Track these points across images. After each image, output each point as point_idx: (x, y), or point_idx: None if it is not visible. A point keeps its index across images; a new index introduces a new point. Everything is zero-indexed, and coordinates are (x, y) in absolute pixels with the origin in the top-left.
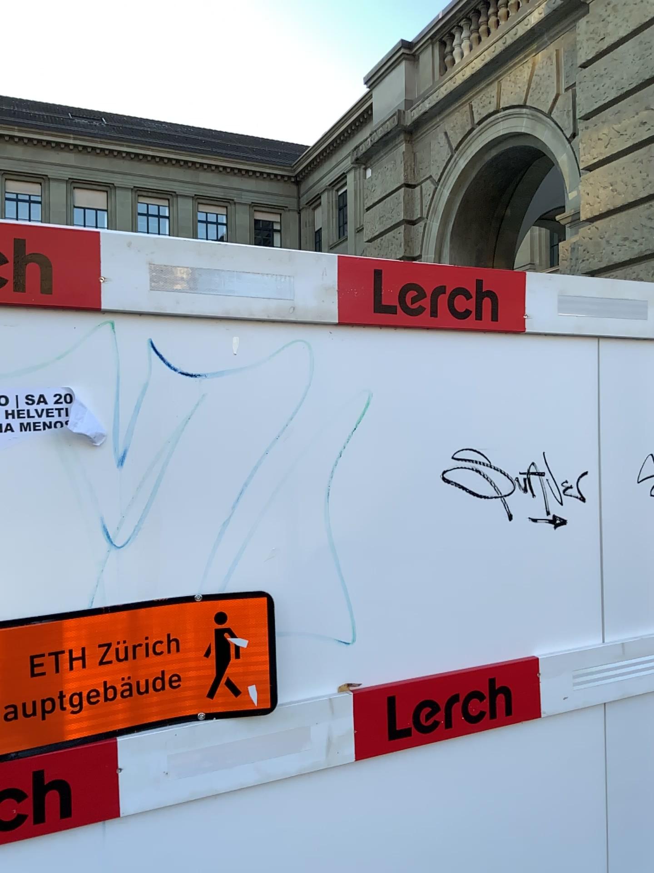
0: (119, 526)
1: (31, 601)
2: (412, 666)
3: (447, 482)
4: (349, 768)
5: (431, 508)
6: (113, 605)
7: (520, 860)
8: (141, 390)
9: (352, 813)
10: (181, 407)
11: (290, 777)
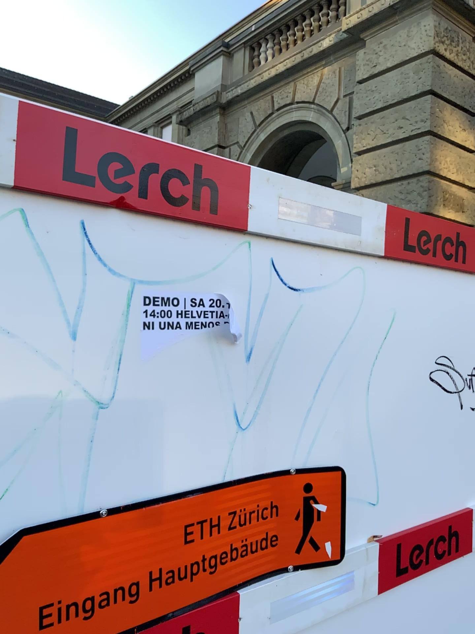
0: (244, 412)
1: (184, 478)
2: (407, 519)
3: (429, 380)
4: (371, 601)
5: (420, 399)
6: (239, 479)
7: None
8: (263, 299)
9: None
10: (288, 314)
11: (338, 613)
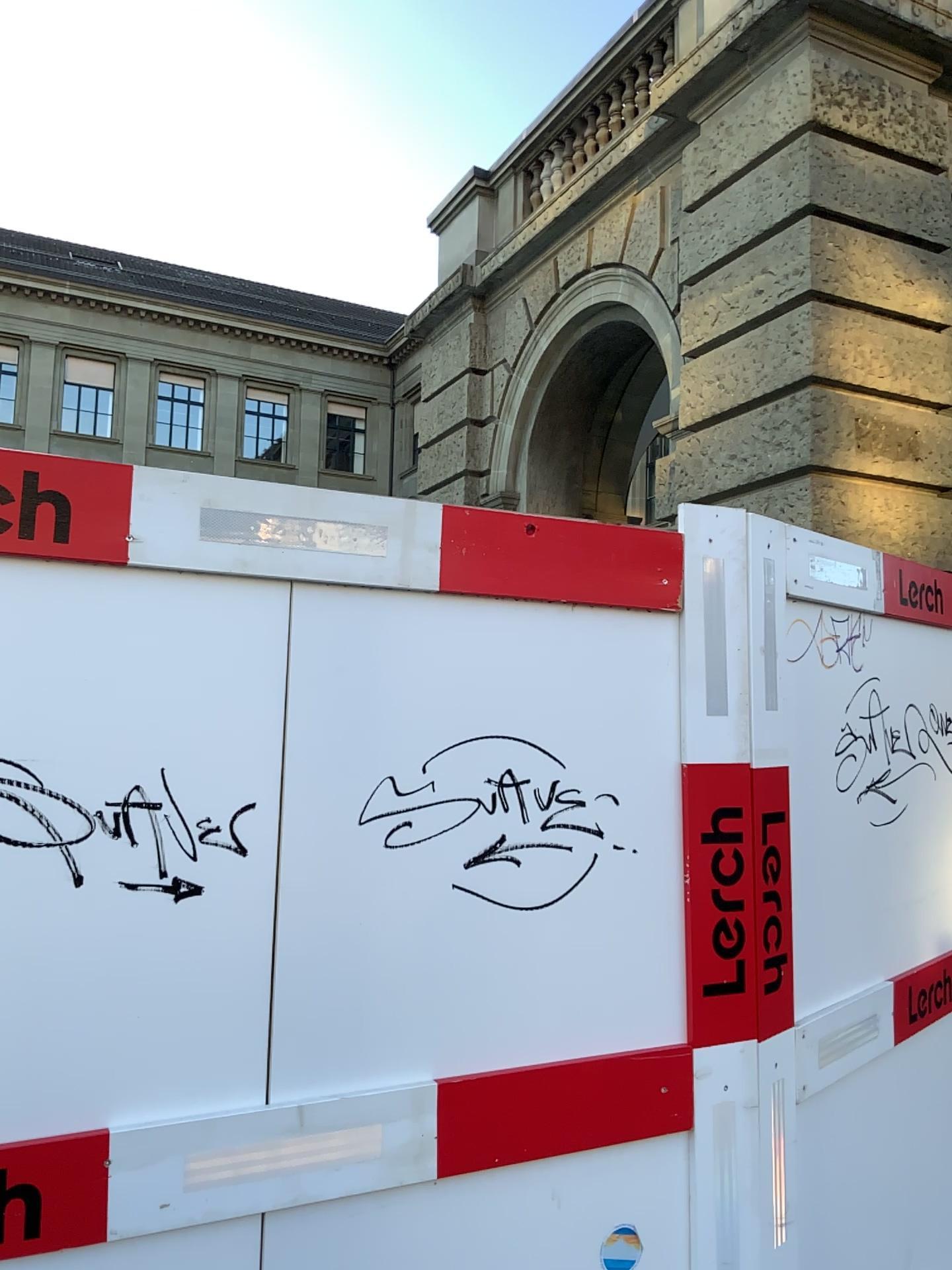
0: None
1: None
2: None
3: None
4: None
5: None
6: None
7: None
8: None
9: None
10: None
11: None
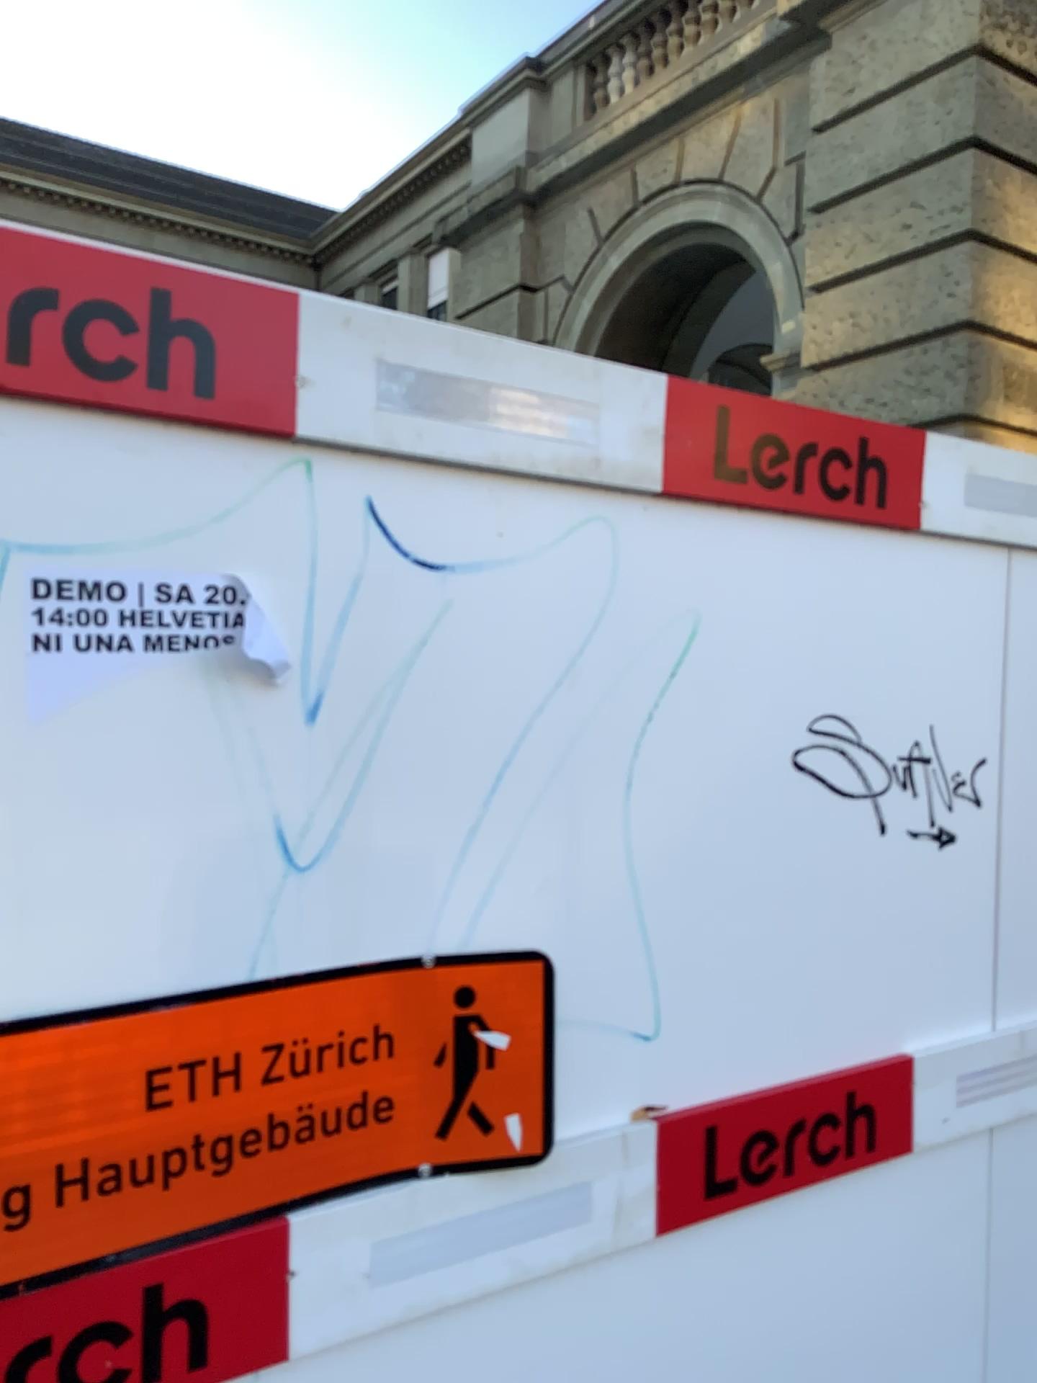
0: (302, 833)
1: (148, 970)
2: (738, 1073)
3: (798, 768)
4: (643, 1248)
5: (773, 811)
6: (289, 976)
7: (869, 1380)
8: (348, 587)
9: (643, 1323)
10: (413, 621)
11: (555, 1270)
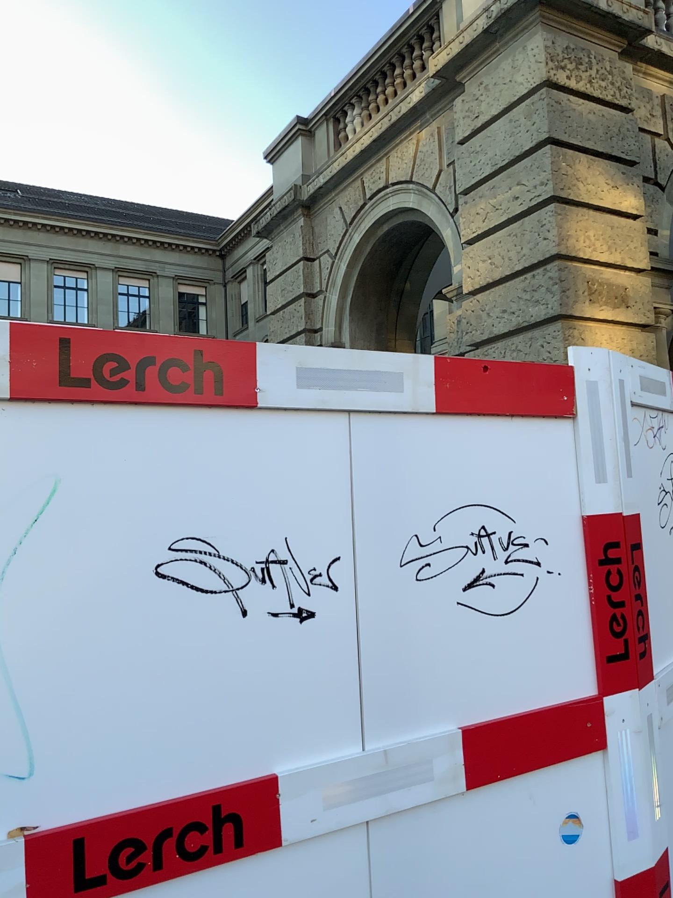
0: None
1: None
2: (111, 798)
3: (162, 576)
4: None
5: (139, 608)
6: None
7: None
8: None
9: None
10: None
11: None
